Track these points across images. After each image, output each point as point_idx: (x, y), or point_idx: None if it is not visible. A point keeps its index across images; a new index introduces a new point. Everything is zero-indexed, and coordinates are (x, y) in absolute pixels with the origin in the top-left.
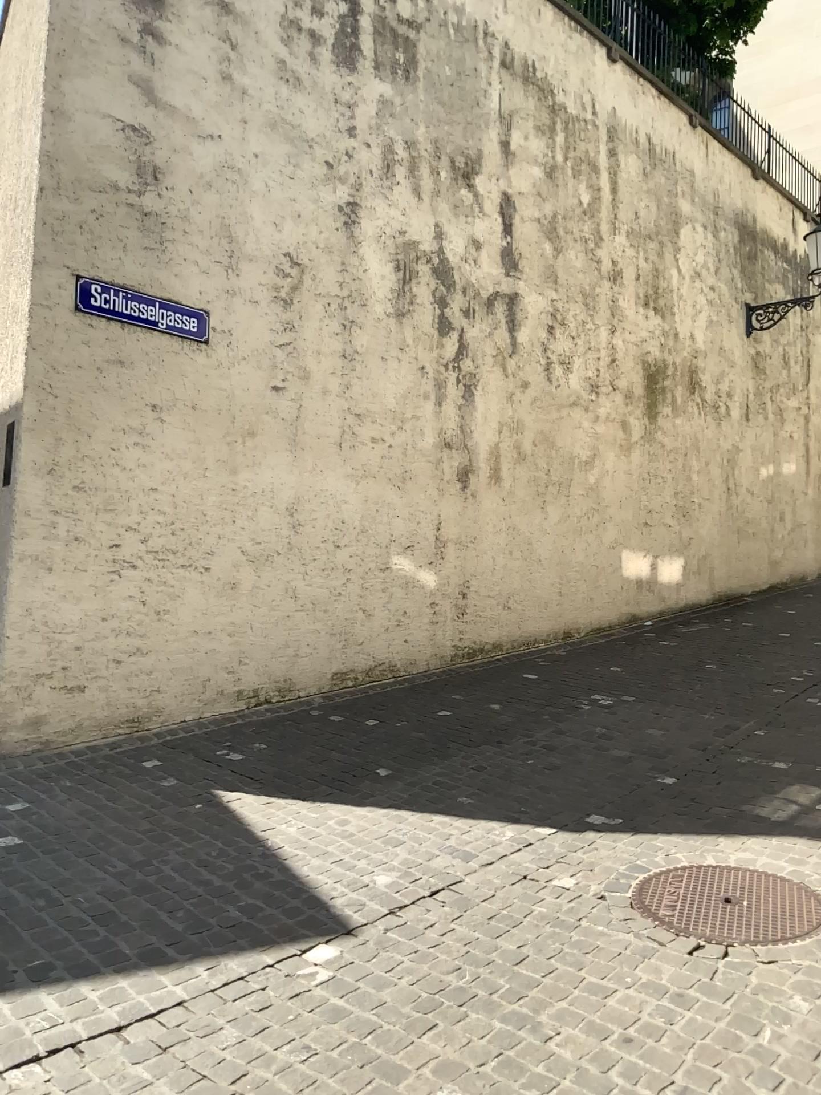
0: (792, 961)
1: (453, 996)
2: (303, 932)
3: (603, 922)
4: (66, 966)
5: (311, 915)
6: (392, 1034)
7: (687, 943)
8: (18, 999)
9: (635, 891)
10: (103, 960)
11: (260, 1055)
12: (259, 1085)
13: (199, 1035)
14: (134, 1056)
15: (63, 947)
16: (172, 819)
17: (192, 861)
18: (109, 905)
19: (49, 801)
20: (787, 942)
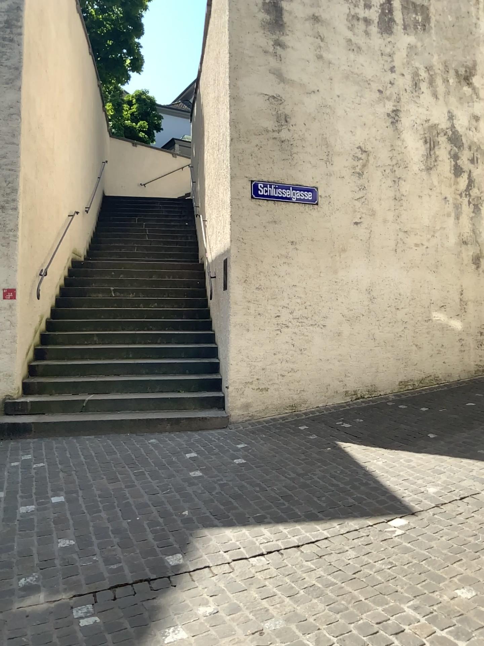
0: None
1: (471, 547)
2: (387, 511)
3: None
4: (271, 517)
5: (391, 503)
6: (437, 561)
7: None
8: (251, 529)
9: None
10: (288, 516)
11: (366, 563)
12: (367, 575)
13: (336, 551)
14: (306, 557)
15: (269, 509)
16: (315, 455)
17: (327, 475)
18: (288, 492)
19: (255, 444)
20: None
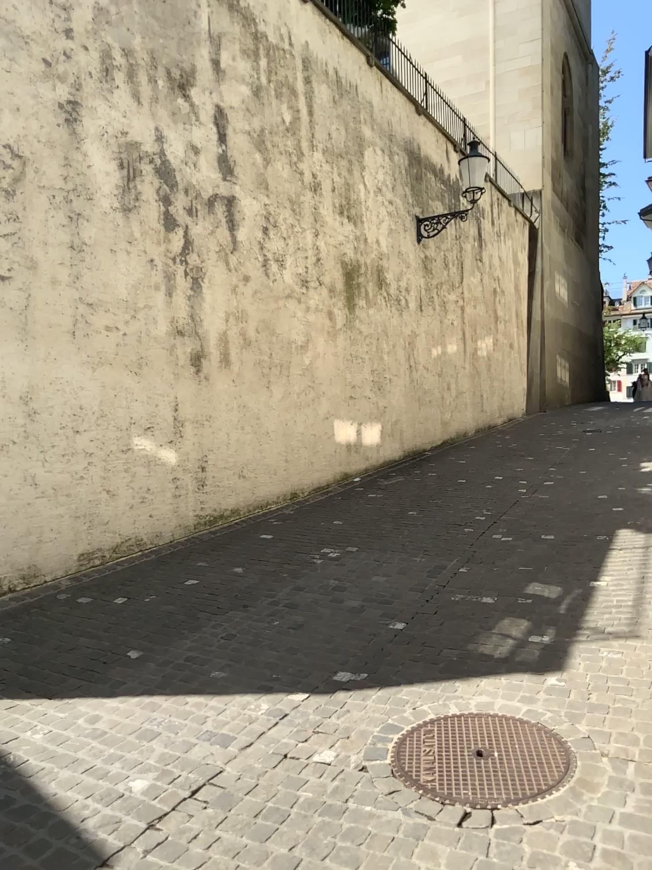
0: (555, 818)
1: None
2: None
3: (371, 802)
4: None
5: (58, 850)
6: None
7: (456, 815)
8: None
9: (395, 758)
10: None
11: None
12: None
13: None
14: None
15: None
16: None
17: None
18: None
19: None
20: (546, 796)
